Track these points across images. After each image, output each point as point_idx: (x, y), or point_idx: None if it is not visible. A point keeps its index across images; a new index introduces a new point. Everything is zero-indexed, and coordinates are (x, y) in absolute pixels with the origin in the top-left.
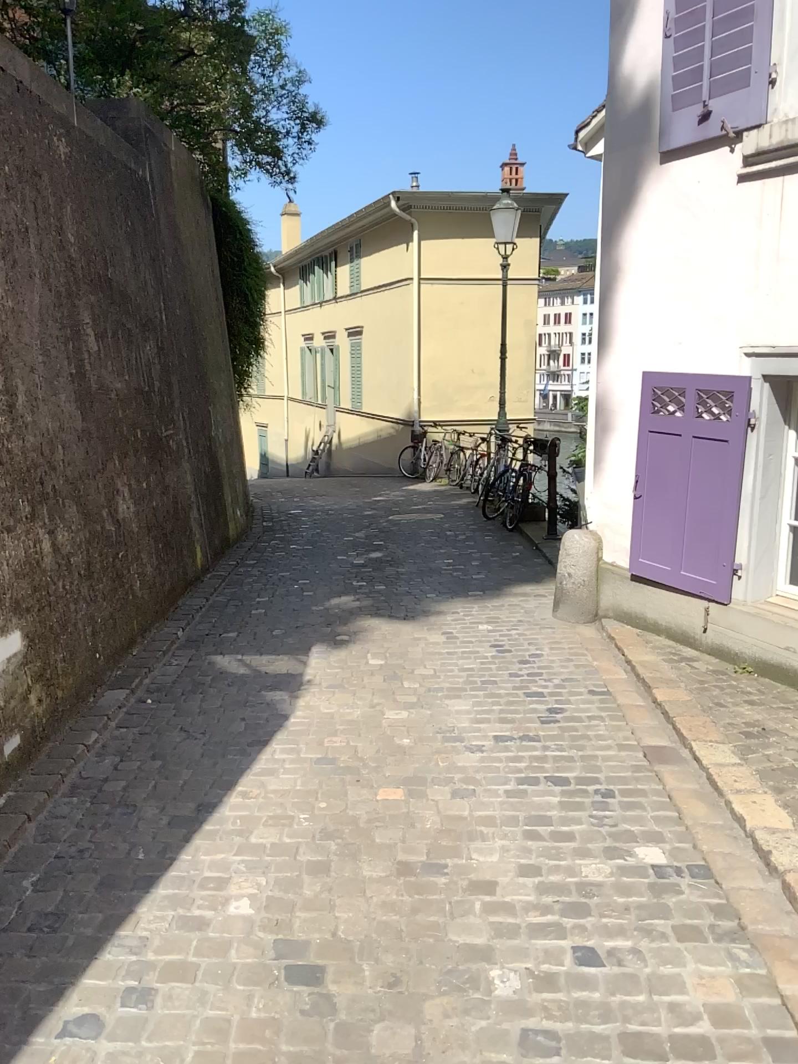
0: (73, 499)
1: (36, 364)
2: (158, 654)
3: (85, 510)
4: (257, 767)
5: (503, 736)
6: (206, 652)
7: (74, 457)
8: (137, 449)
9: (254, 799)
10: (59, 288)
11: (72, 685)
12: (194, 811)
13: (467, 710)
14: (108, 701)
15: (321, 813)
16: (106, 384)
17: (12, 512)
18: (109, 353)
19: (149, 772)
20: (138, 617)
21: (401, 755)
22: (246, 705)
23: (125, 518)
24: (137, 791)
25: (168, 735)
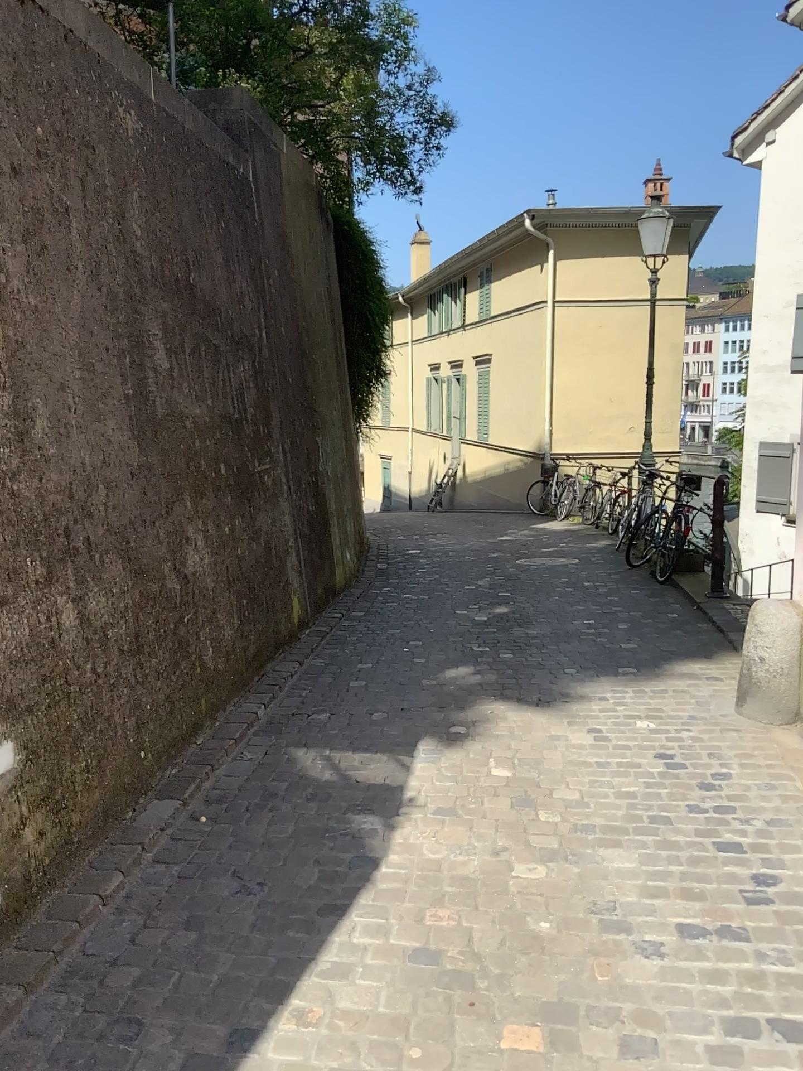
0: (115, 554)
1: (67, 380)
2: (227, 745)
3: (134, 567)
4: (326, 955)
5: (689, 922)
6: (287, 745)
7: (119, 500)
8: (216, 488)
9: (313, 1028)
10: (115, 289)
11: (98, 802)
12: (222, 1046)
13: (630, 867)
14: (151, 816)
15: (412, 1070)
16: (177, 408)
17: (7, 578)
18: (184, 372)
19: (176, 952)
20: (208, 694)
21: (538, 948)
22: (326, 835)
23: (195, 573)
24: (151, 992)
25: (215, 881)
